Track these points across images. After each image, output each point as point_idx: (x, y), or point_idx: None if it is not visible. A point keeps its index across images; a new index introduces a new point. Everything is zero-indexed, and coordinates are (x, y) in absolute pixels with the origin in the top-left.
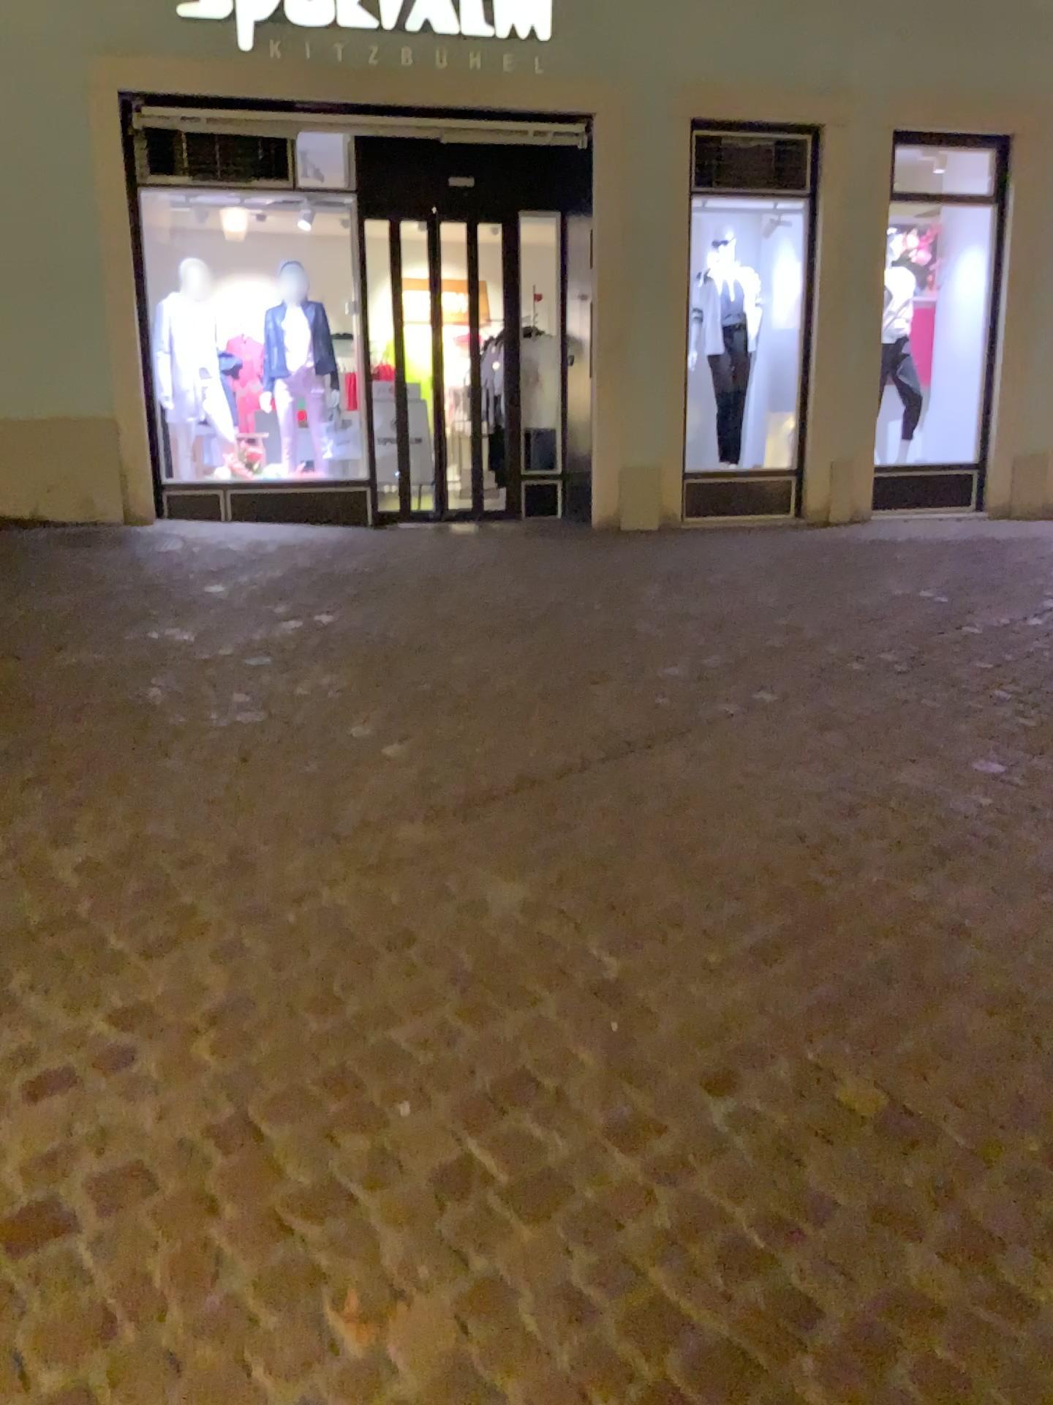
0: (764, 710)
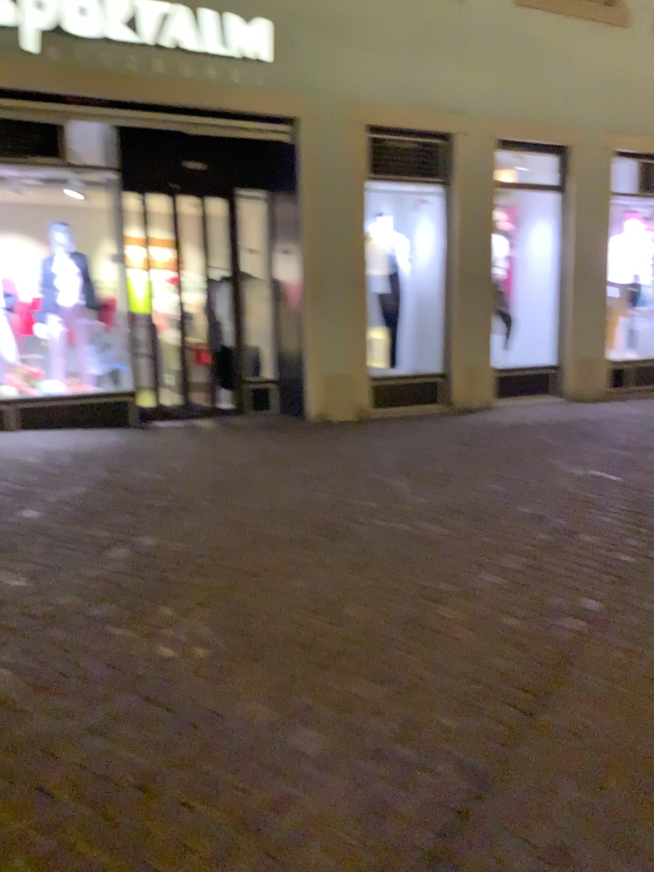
0: (602, 620)
